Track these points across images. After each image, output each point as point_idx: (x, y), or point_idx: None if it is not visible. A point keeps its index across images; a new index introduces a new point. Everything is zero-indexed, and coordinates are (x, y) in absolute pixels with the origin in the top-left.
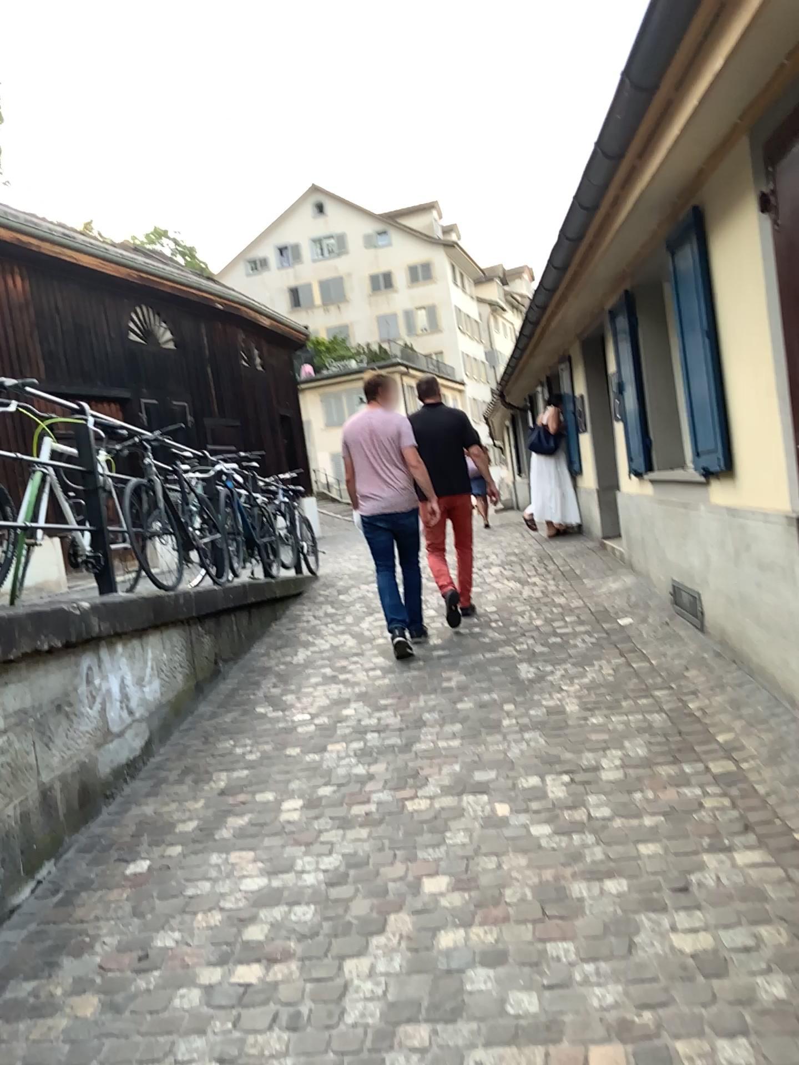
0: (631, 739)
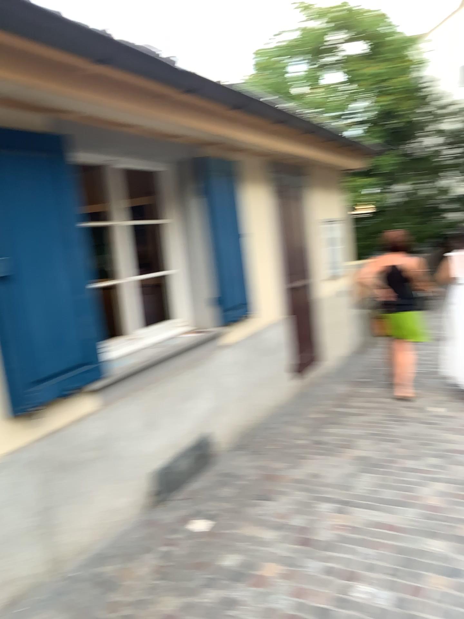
0: (358, 419)
